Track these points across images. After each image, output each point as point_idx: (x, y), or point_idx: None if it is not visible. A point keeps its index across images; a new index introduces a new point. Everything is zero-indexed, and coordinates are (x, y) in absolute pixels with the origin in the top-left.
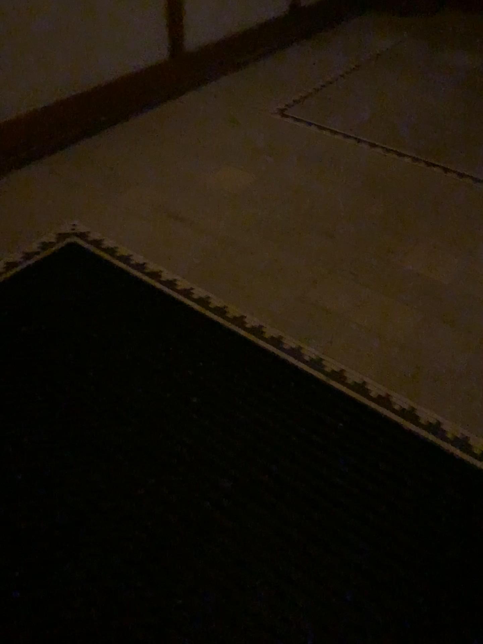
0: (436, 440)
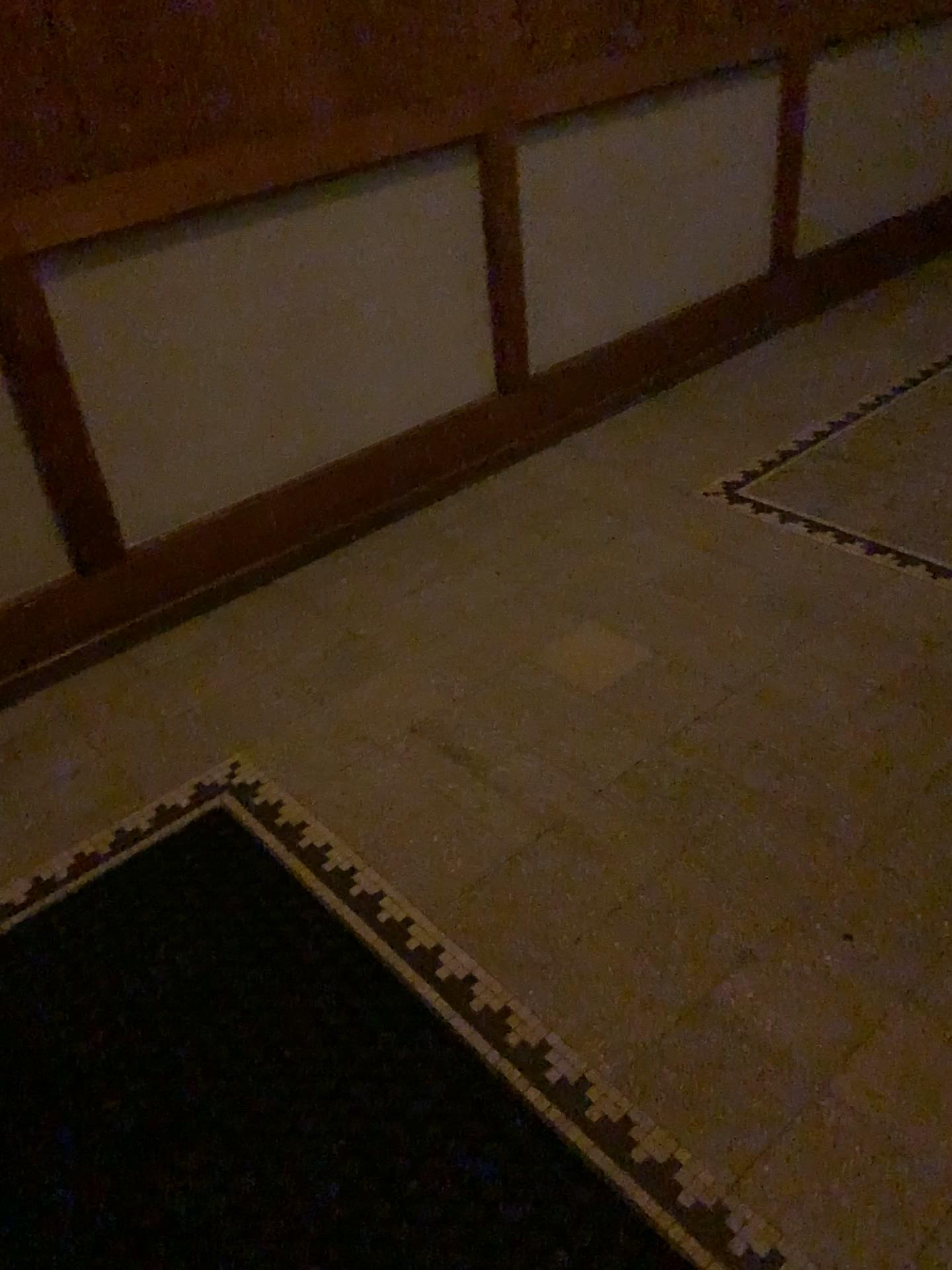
0: None
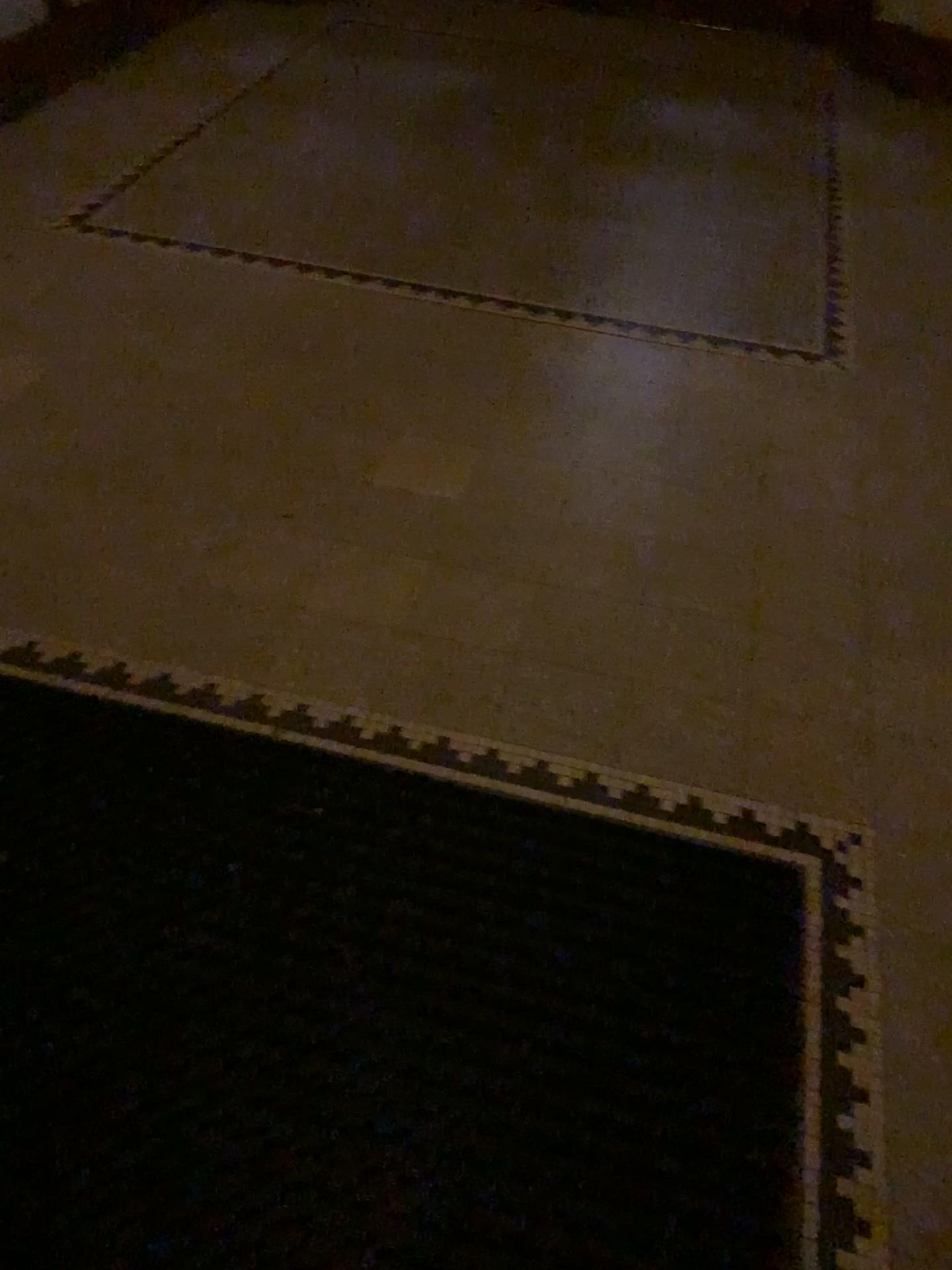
0: (489, 787)
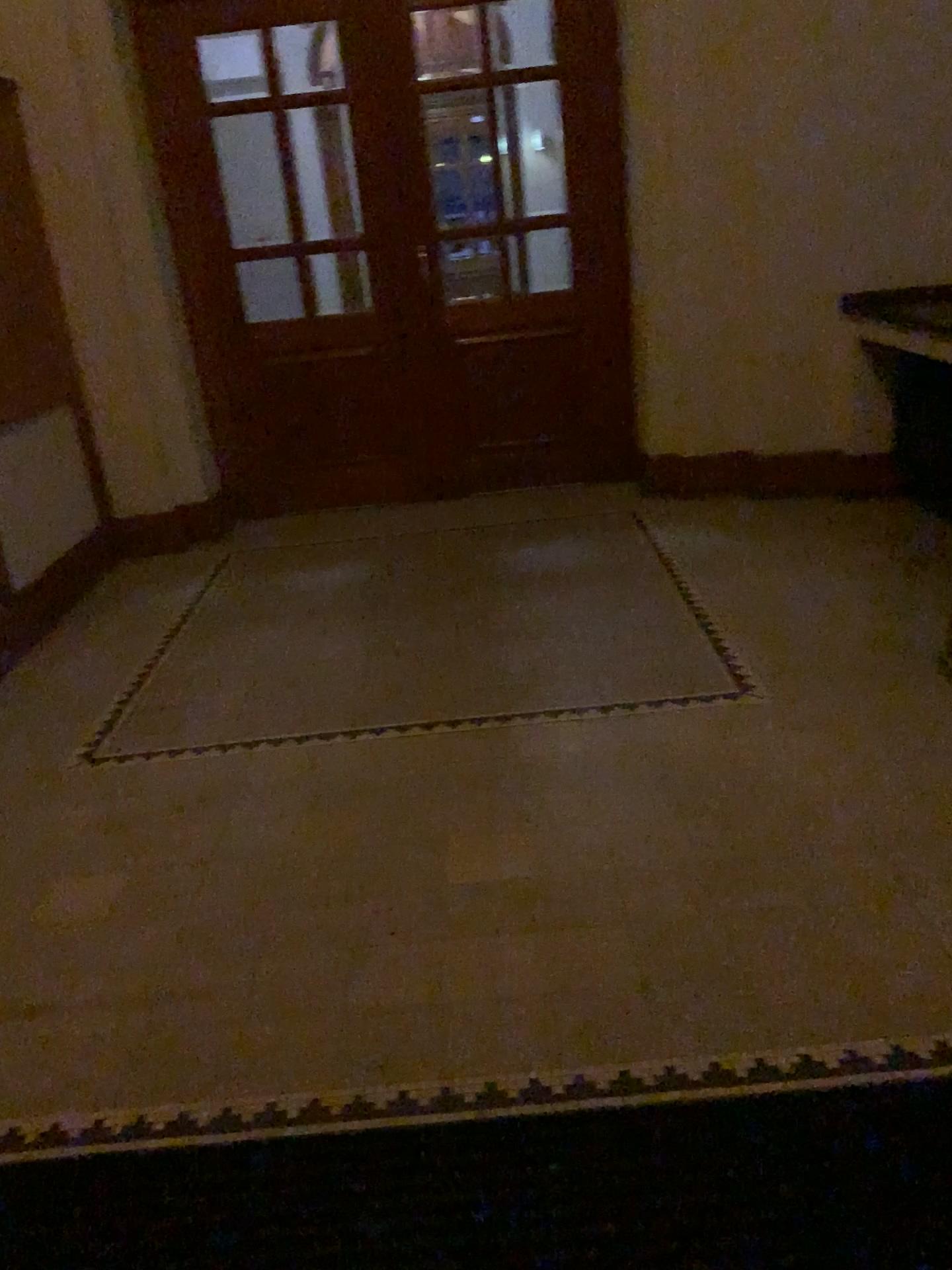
0: (689, 1097)
